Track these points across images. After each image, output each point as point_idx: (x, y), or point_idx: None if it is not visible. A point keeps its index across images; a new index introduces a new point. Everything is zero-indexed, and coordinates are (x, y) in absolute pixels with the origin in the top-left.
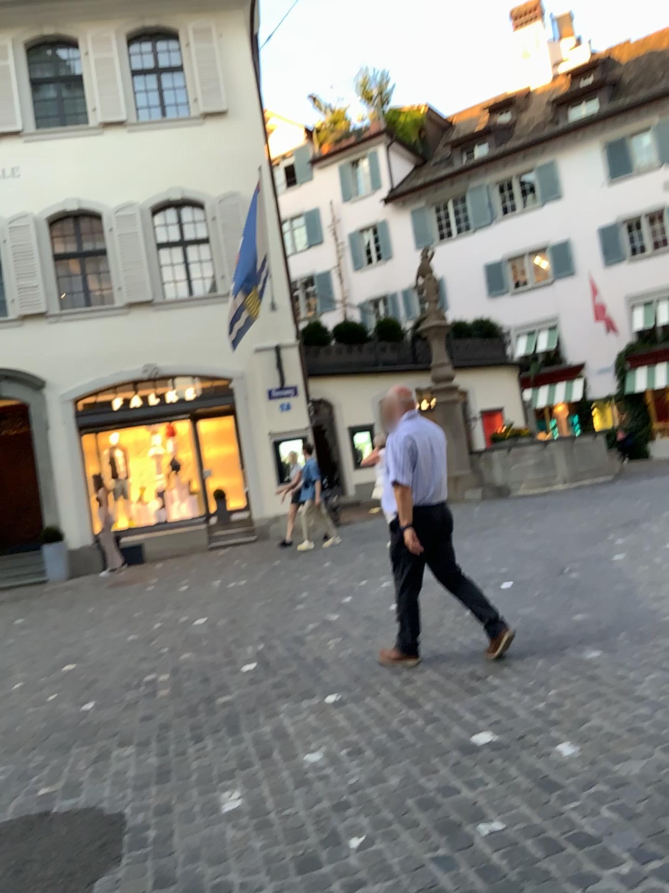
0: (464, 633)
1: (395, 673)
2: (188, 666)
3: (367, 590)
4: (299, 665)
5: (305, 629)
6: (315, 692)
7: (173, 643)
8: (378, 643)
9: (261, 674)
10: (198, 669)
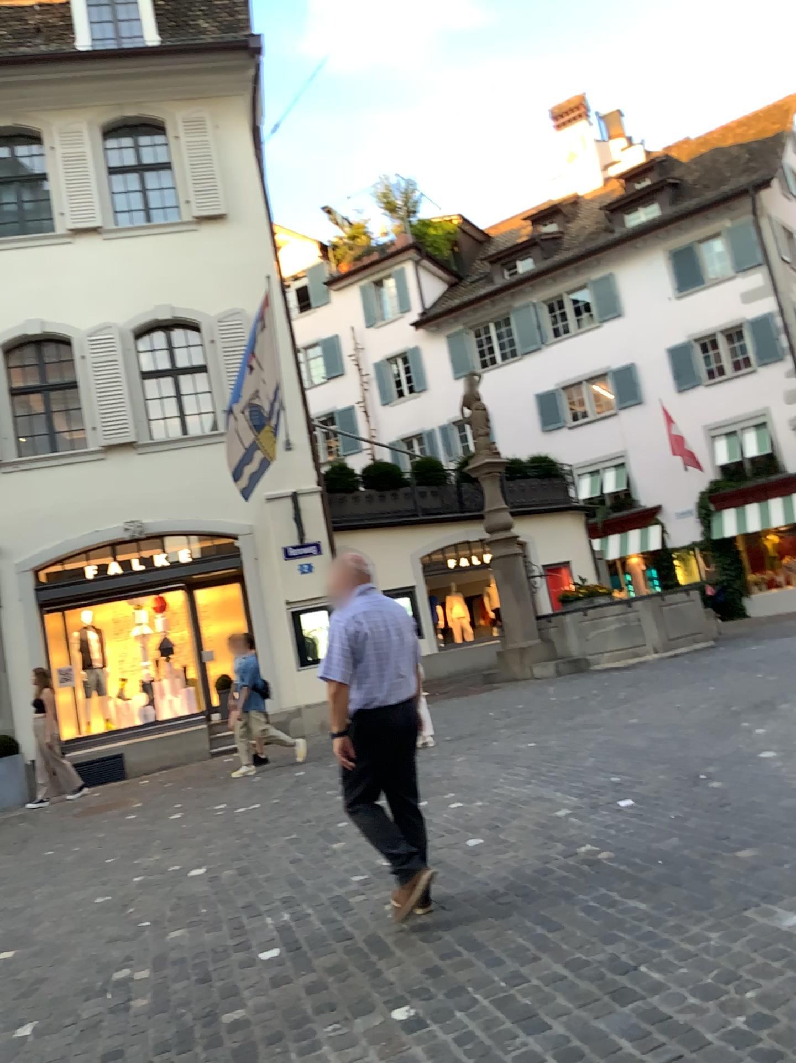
0: (588, 892)
1: (497, 969)
2: (178, 961)
3: (433, 821)
4: (347, 956)
5: (350, 889)
6: (377, 1011)
7: (157, 917)
8: (462, 912)
9: (288, 975)
10: (193, 965)
